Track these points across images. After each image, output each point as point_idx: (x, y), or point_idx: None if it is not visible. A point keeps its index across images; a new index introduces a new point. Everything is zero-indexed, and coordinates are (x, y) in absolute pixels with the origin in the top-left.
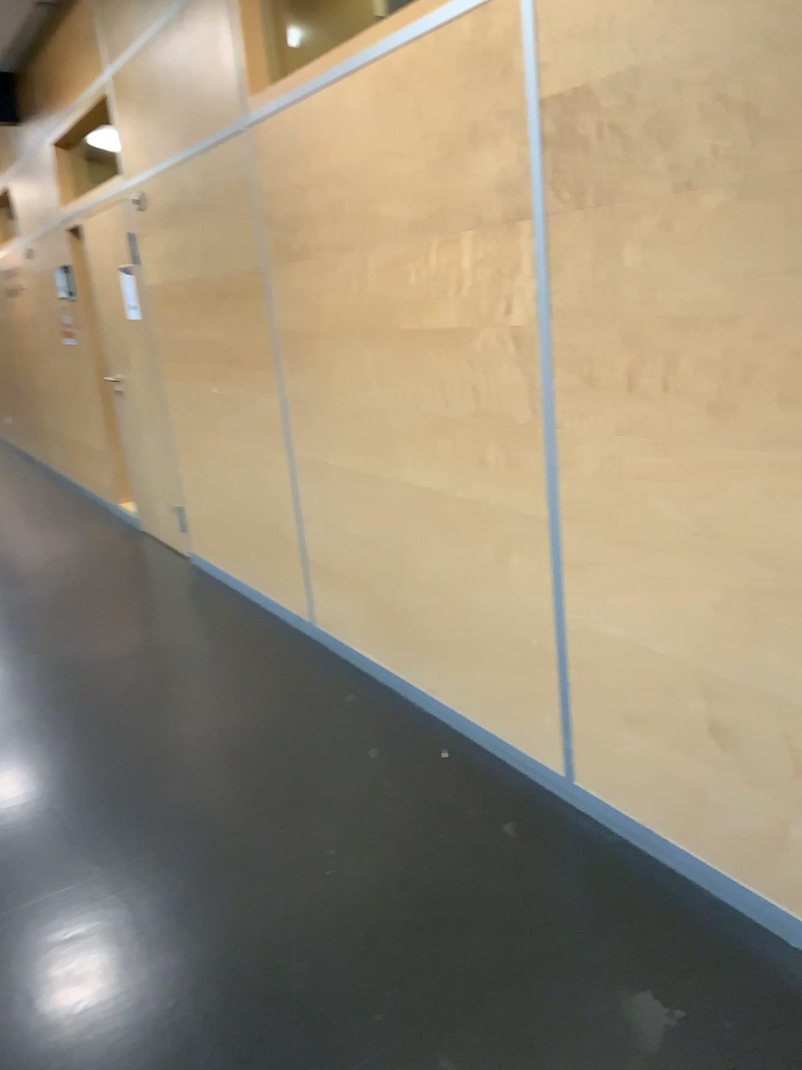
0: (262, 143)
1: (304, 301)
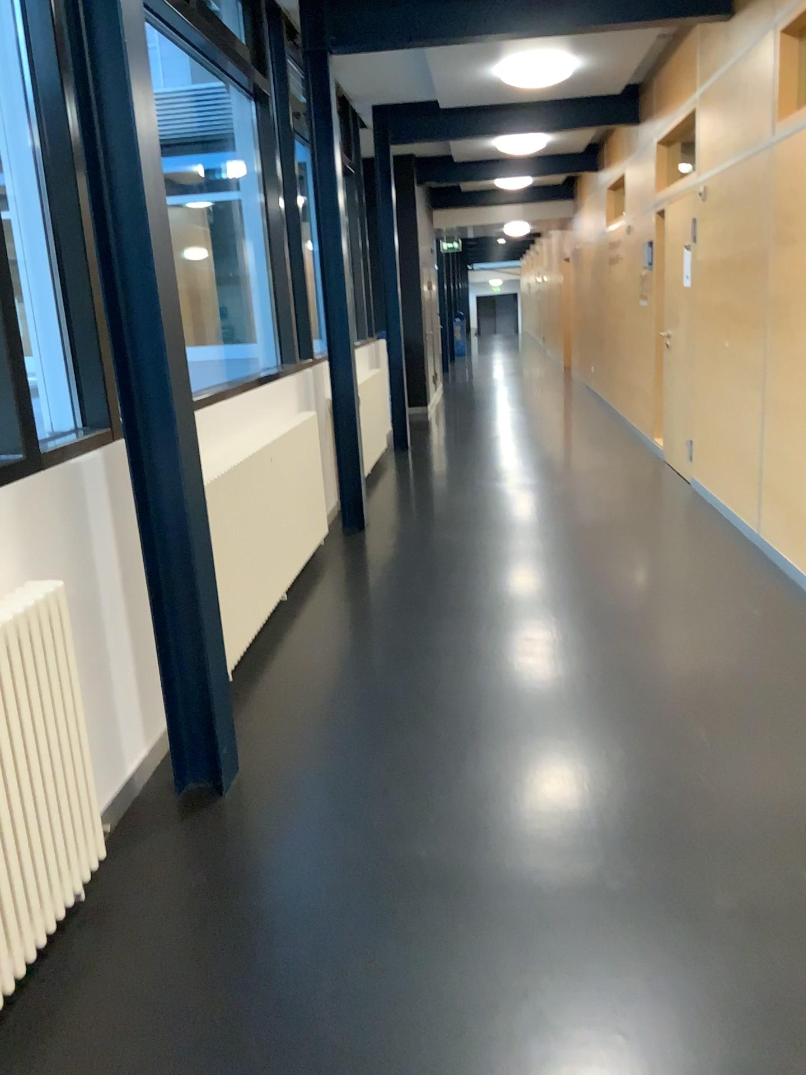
0: (777, 160)
1: (785, 280)
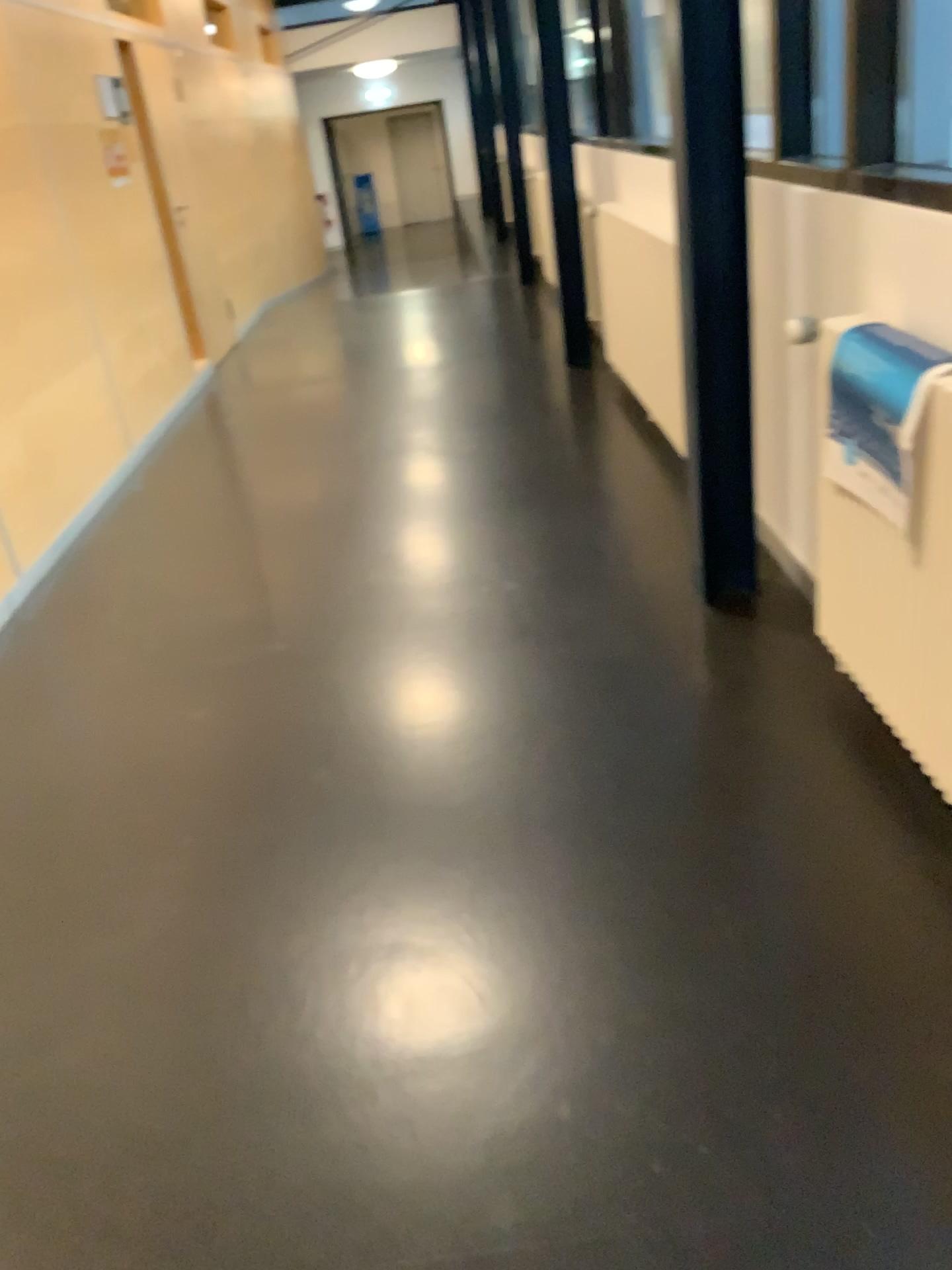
0: None
1: None
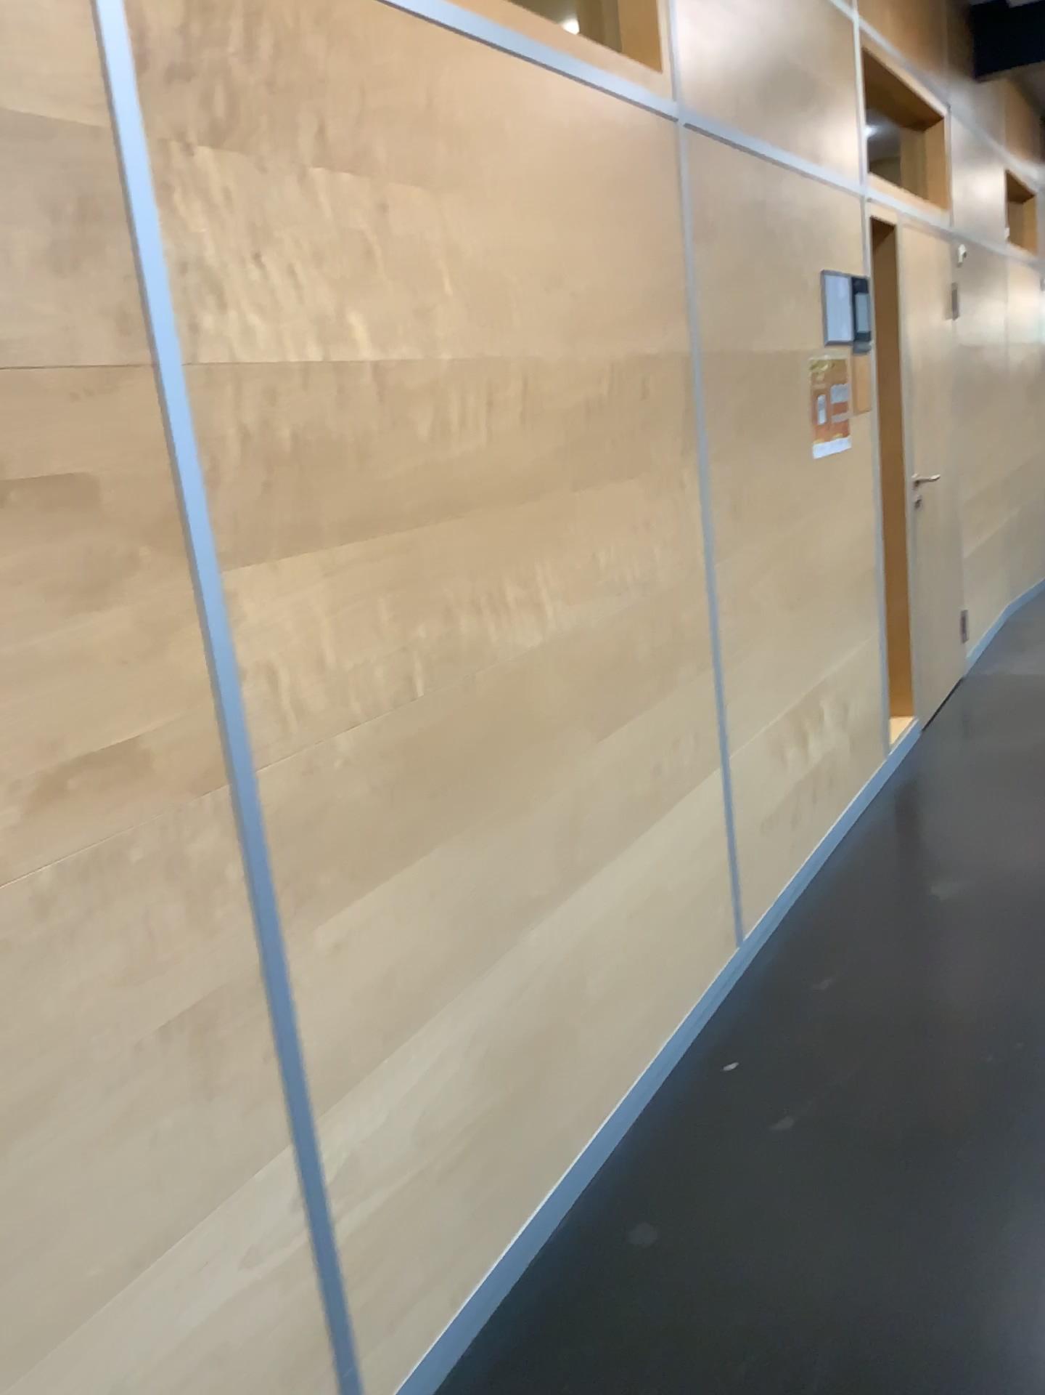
0: None
1: (342, 468)
